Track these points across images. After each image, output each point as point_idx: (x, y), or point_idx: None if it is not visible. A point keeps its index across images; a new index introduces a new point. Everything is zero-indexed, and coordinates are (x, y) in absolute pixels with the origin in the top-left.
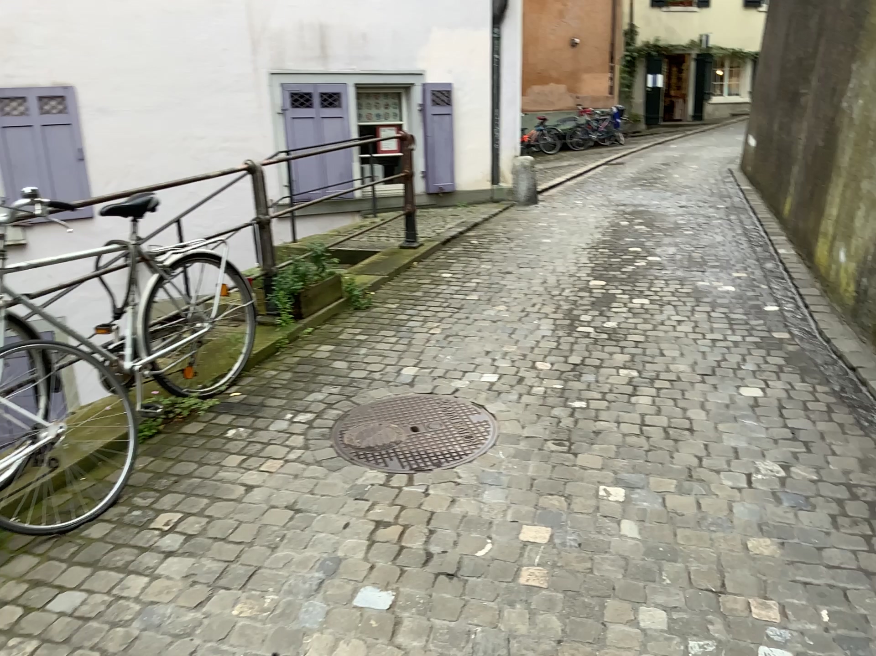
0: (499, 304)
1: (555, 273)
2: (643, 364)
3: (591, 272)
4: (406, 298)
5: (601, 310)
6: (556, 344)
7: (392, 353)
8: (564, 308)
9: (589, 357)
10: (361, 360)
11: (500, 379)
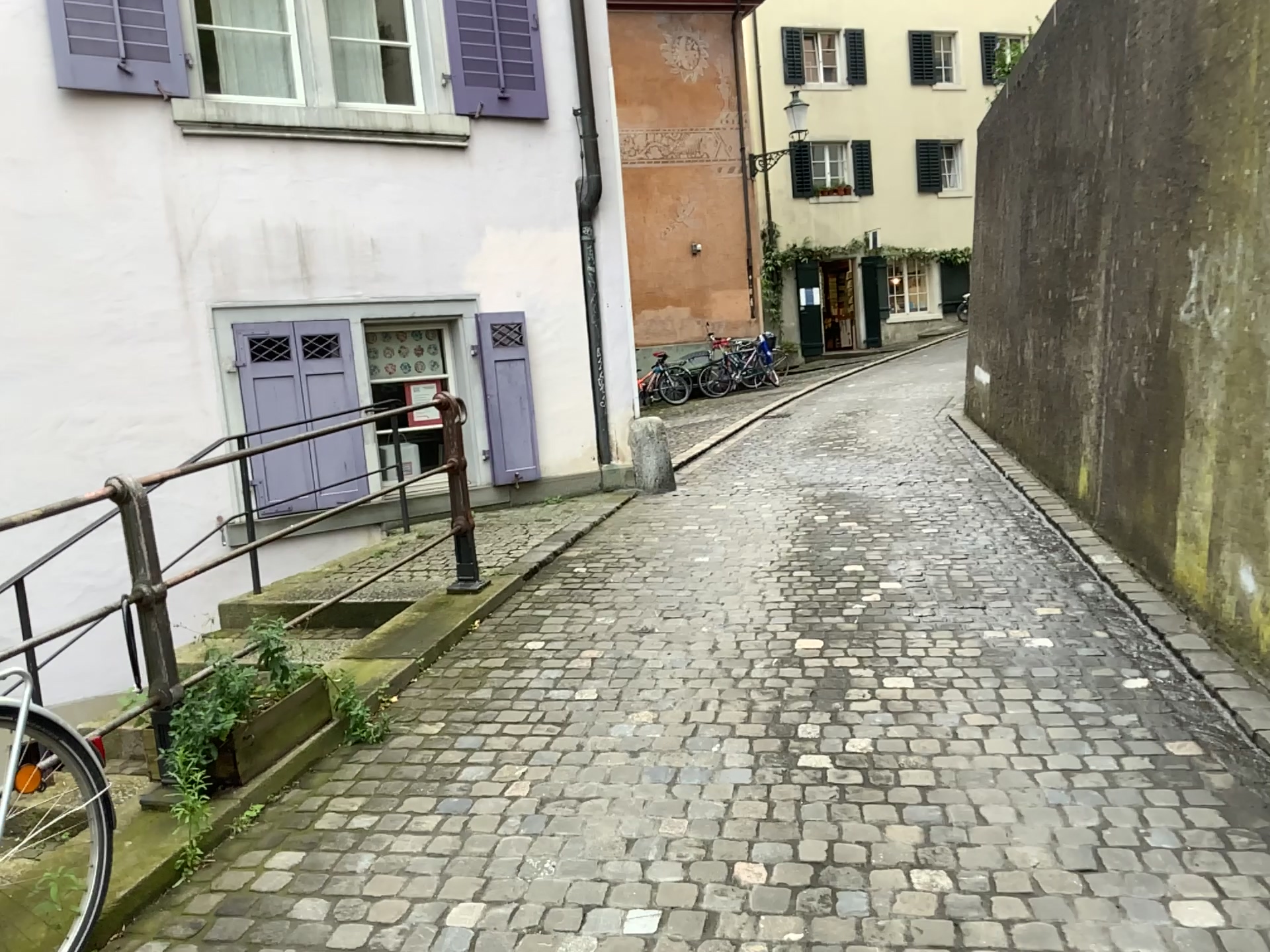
0: (637, 716)
1: (732, 636)
2: (957, 860)
3: (794, 628)
4: (456, 712)
5: (833, 716)
6: (766, 817)
7: (425, 867)
8: (763, 717)
9: (840, 848)
10: (357, 895)
11: (664, 932)
